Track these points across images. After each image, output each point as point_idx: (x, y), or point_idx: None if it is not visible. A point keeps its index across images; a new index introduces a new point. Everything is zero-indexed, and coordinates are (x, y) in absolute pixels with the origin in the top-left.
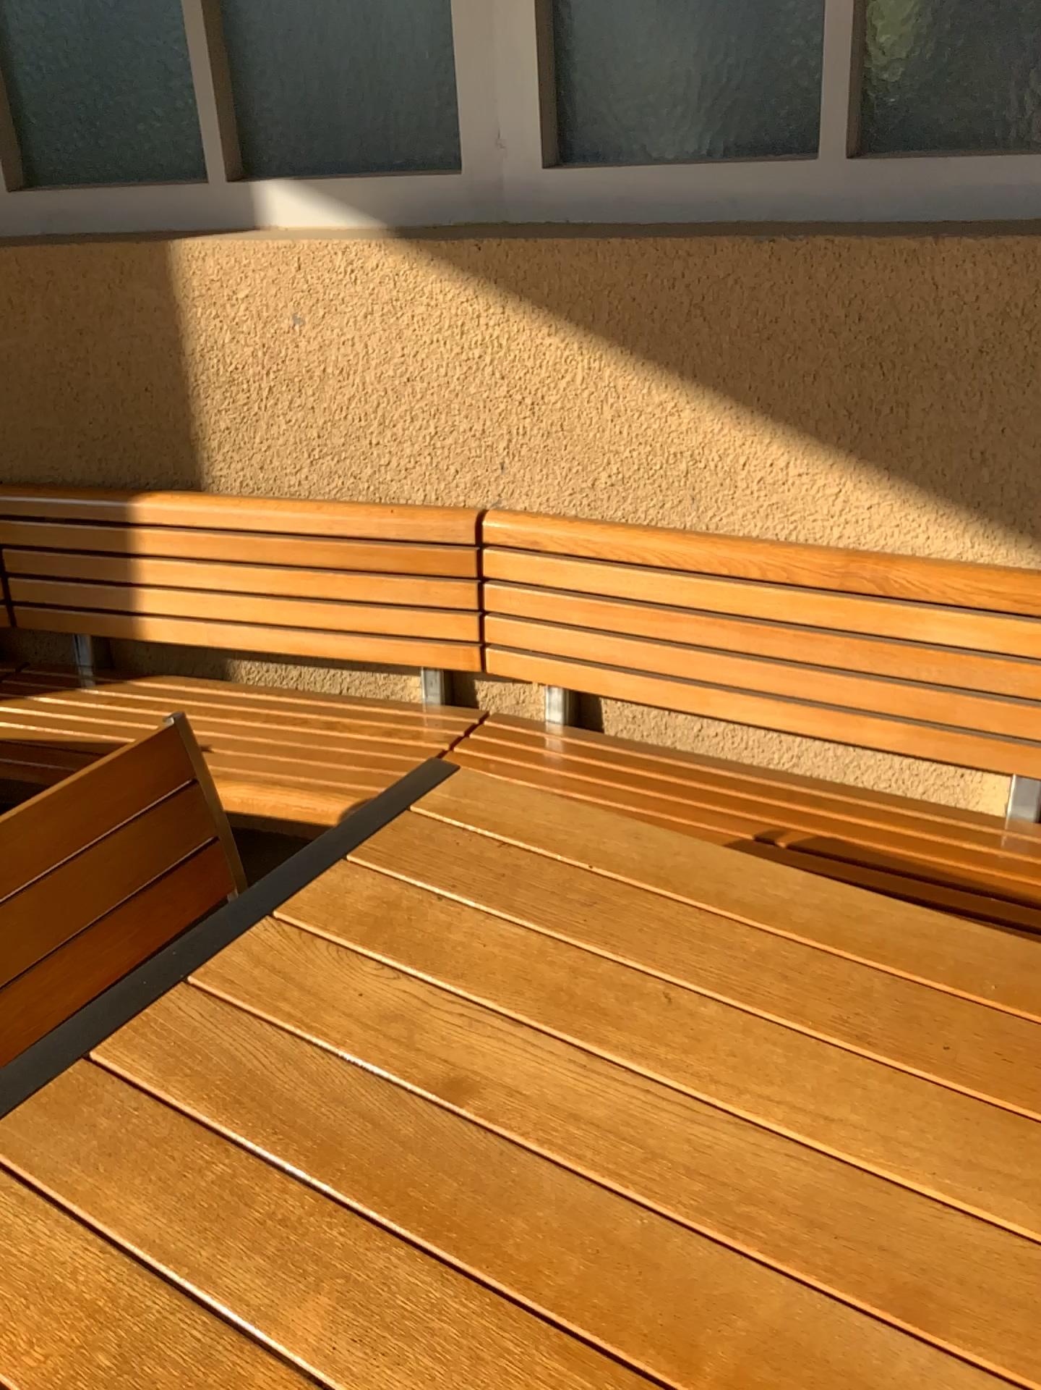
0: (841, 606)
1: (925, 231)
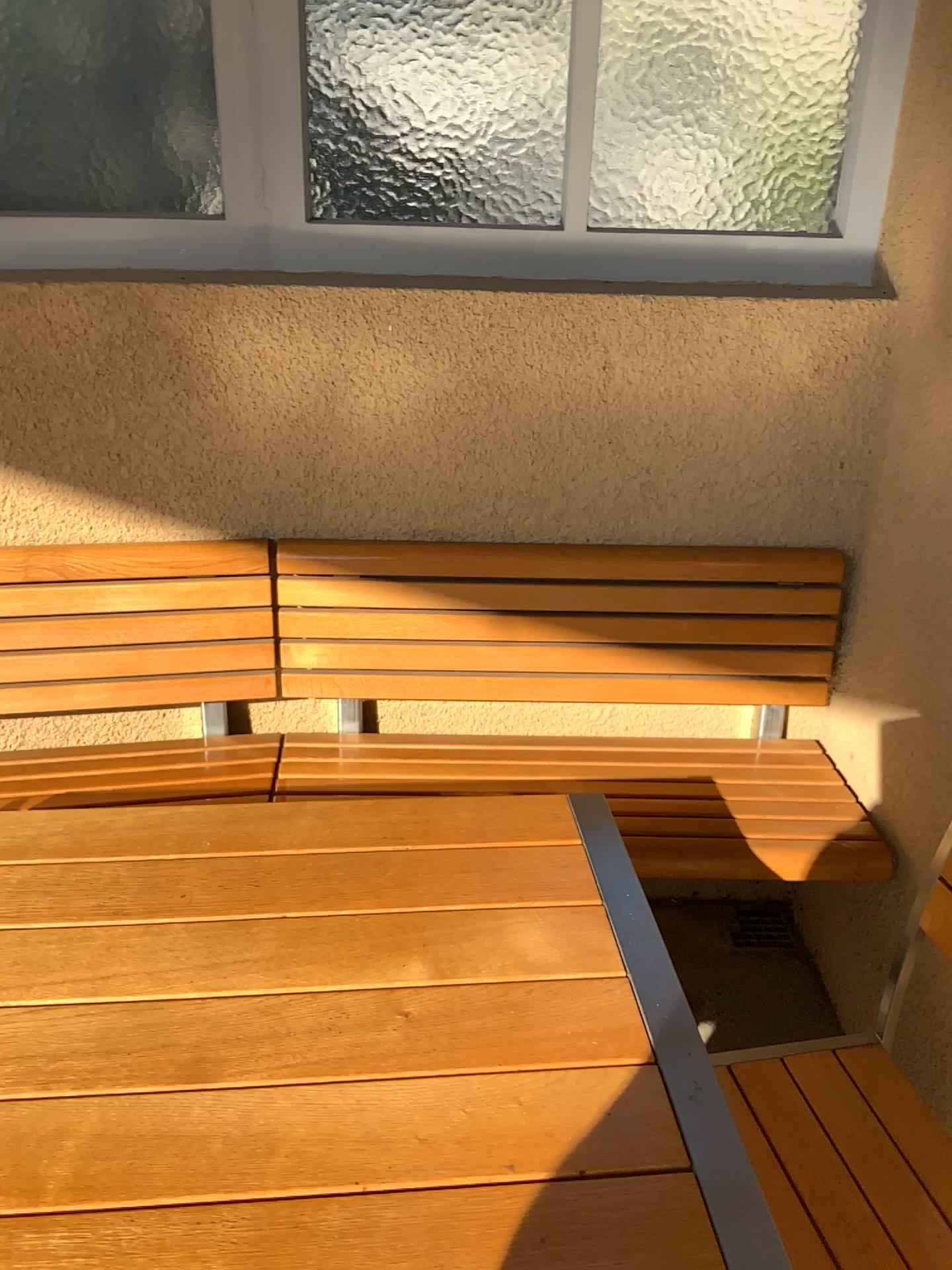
0: (27, 595)
1: (23, 279)
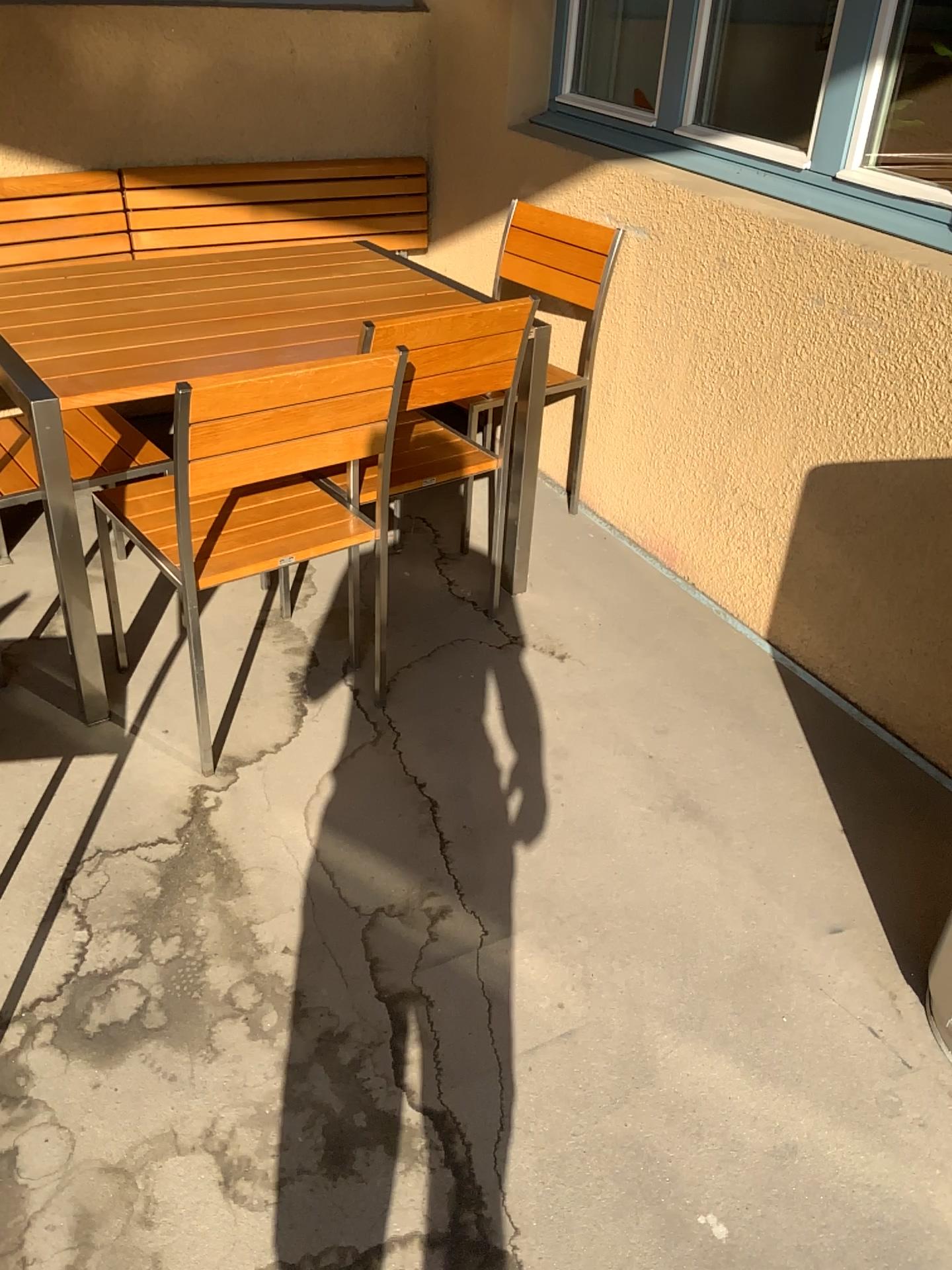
0: None
1: None
